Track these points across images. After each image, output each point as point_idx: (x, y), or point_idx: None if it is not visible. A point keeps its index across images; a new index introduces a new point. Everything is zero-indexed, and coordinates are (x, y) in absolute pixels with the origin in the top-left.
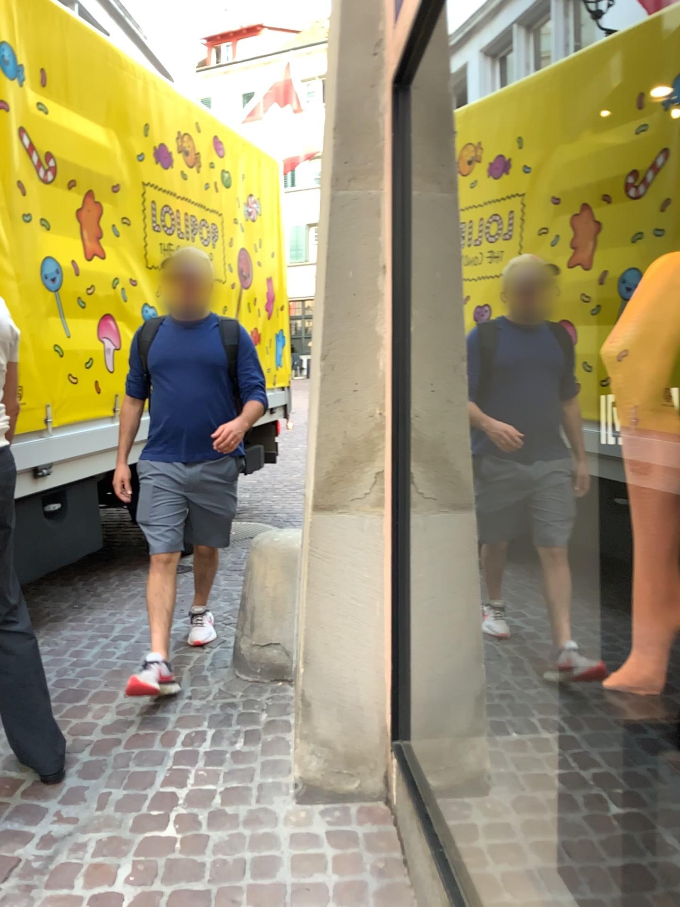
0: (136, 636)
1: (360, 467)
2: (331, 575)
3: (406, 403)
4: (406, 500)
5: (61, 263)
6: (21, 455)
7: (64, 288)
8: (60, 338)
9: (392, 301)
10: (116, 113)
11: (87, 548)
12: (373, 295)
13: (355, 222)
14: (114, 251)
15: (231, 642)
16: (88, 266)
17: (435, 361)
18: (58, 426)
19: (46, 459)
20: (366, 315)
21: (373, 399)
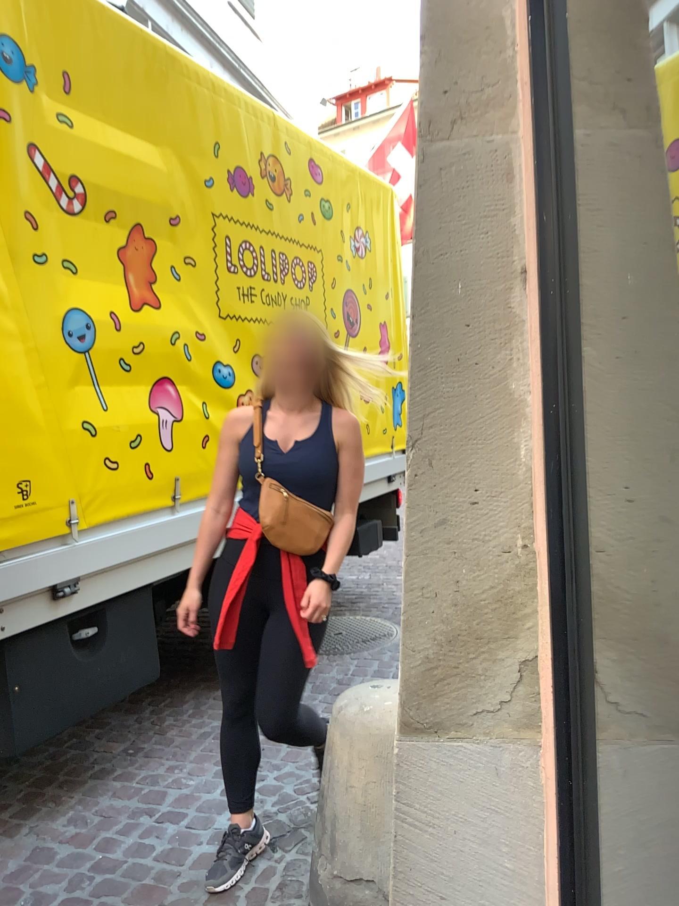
0: (186, 820)
1: (489, 650)
2: (440, 856)
3: (577, 533)
4: (585, 733)
5: (93, 314)
6: (31, 573)
7: (97, 346)
8: (89, 412)
9: (542, 331)
10: (172, 127)
11: (138, 680)
12: (505, 324)
13: (466, 193)
14: (171, 298)
15: (313, 843)
16: (132, 318)
17: (632, 443)
18: (88, 528)
19: (67, 574)
20: (493, 362)
21: (511, 520)
